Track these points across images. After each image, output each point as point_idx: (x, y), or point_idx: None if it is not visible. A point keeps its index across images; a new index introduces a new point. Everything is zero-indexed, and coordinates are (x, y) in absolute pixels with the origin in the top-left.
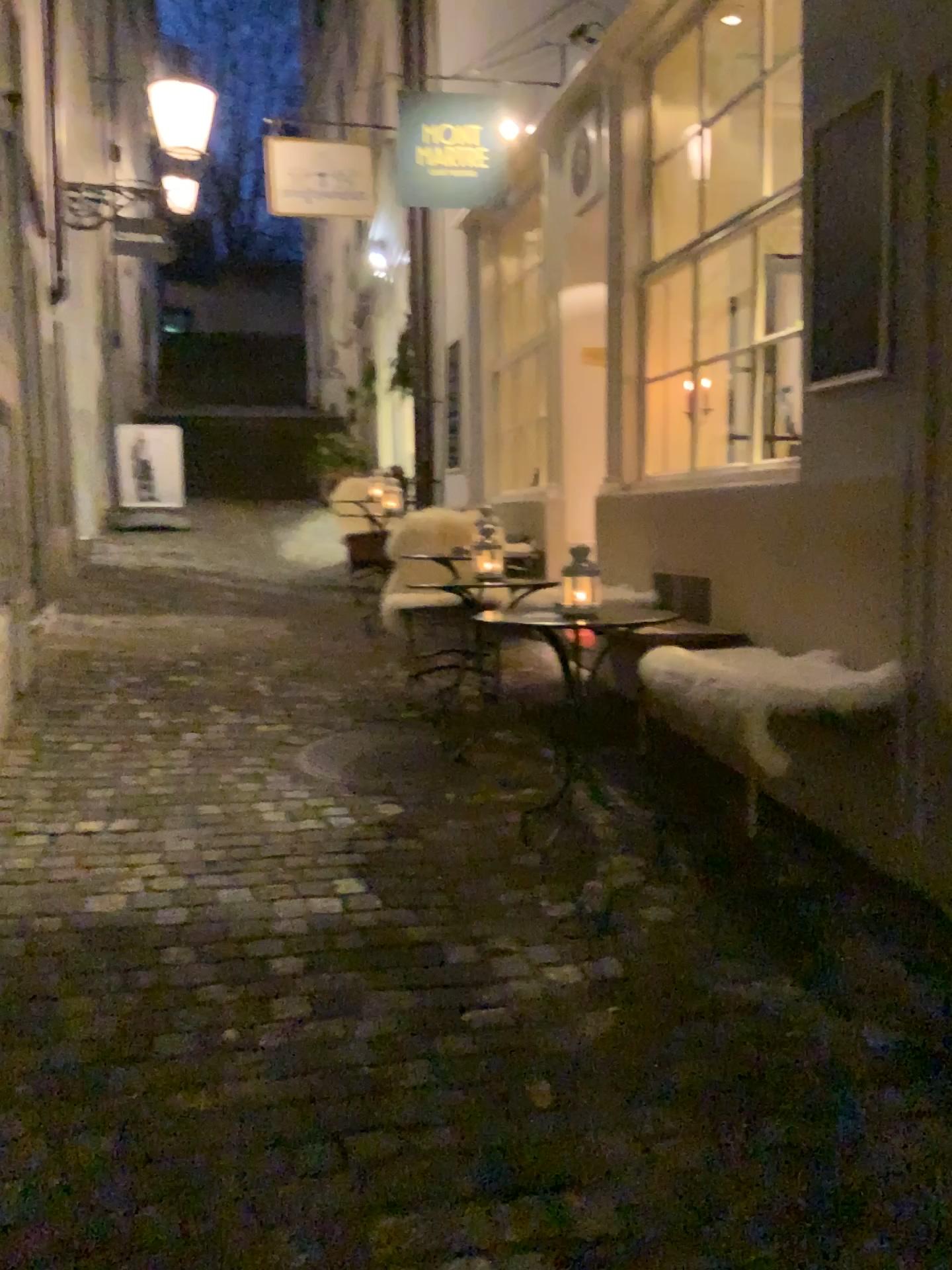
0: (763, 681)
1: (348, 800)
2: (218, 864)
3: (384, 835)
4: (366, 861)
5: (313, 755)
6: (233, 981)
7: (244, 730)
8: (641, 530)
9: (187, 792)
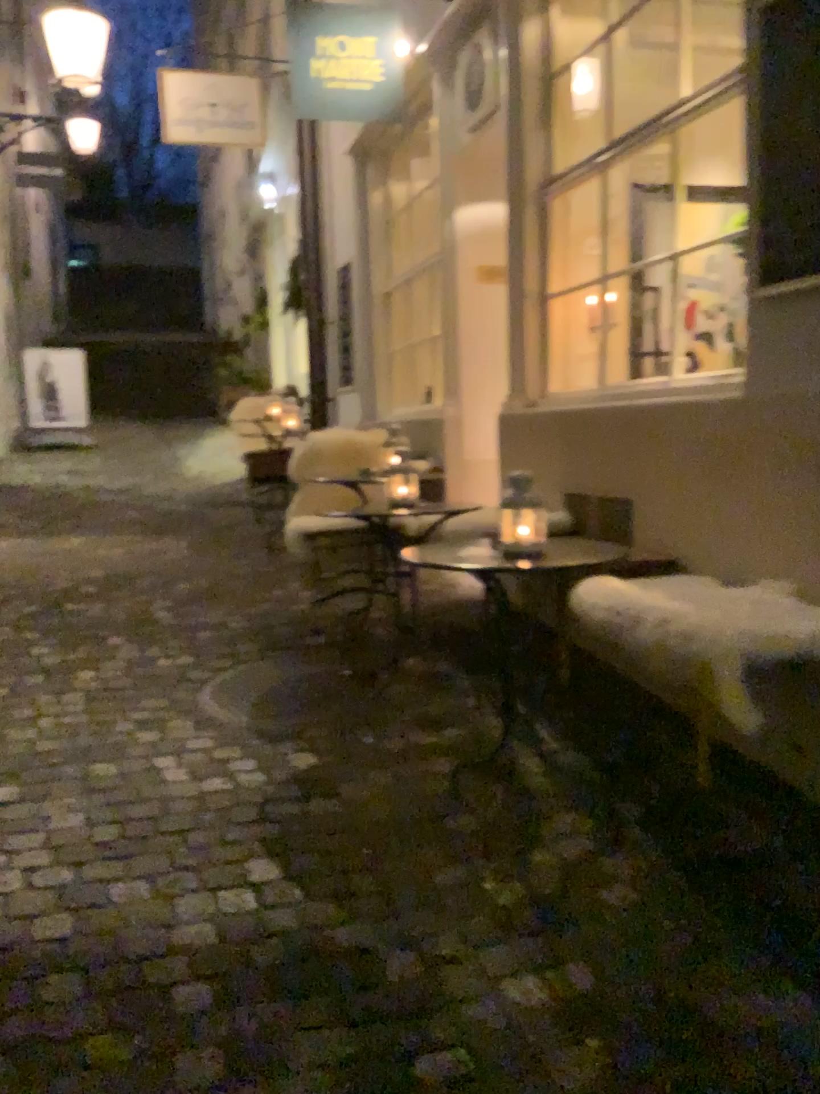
0: (721, 622)
1: (257, 750)
2: (110, 846)
3: (299, 794)
4: (281, 832)
5: (217, 694)
6: (123, 1030)
7: (143, 666)
8: (549, 449)
9: (79, 747)
